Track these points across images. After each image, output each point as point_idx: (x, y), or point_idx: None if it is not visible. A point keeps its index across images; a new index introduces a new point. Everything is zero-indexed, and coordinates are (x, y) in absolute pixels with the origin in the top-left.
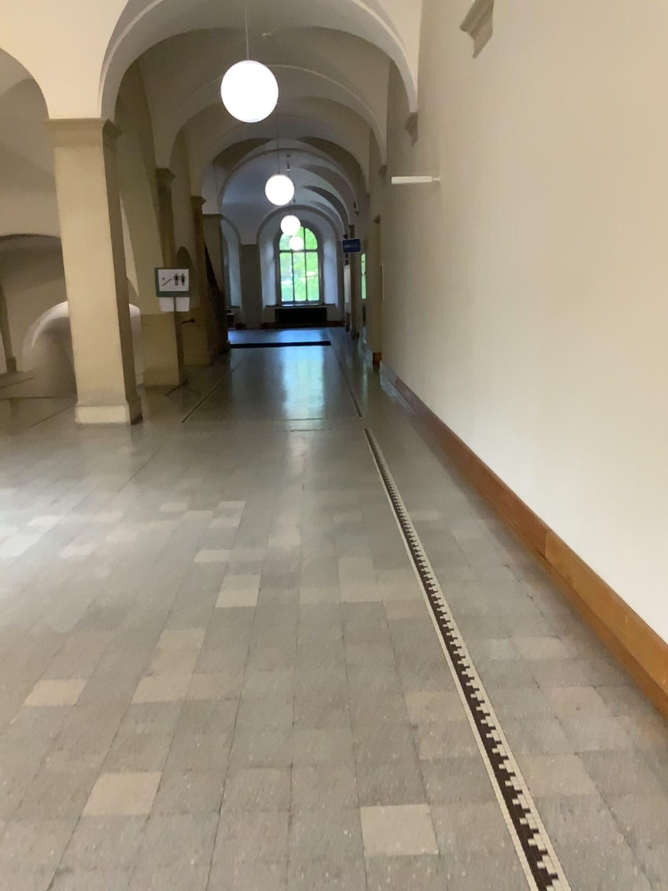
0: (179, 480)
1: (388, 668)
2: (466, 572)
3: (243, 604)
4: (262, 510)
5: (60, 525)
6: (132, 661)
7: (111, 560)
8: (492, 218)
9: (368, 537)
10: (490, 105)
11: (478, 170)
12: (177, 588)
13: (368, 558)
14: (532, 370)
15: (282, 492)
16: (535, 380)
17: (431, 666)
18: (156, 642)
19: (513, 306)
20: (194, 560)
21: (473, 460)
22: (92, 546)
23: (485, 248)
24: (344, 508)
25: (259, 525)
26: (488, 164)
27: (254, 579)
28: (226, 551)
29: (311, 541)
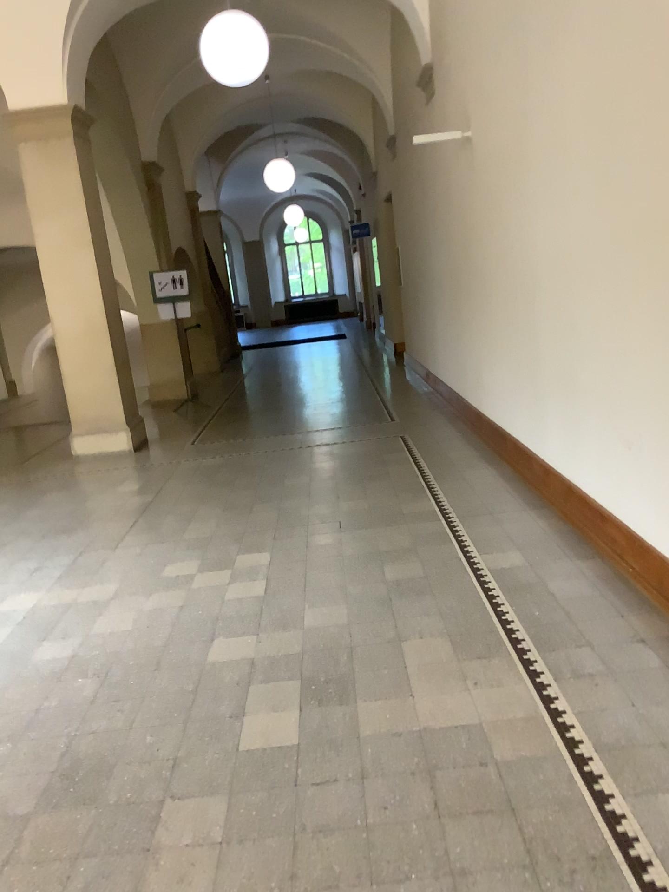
0: (188, 527)
1: (519, 871)
2: (587, 658)
3: (280, 740)
4: (292, 566)
5: (37, 610)
6: (116, 881)
7: (99, 664)
8: (562, 166)
9: (436, 603)
10: (546, 17)
11: (534, 107)
12: (186, 715)
13: (443, 640)
14: (652, 364)
15: (315, 537)
16: (657, 378)
17: (589, 866)
18: (153, 831)
19: (608, 279)
20: (209, 659)
21: (549, 475)
22: (74, 643)
23: (552, 206)
24: (396, 556)
25: (292, 592)
26: (549, 95)
27: (291, 689)
28: (250, 639)
29: (362, 614)
